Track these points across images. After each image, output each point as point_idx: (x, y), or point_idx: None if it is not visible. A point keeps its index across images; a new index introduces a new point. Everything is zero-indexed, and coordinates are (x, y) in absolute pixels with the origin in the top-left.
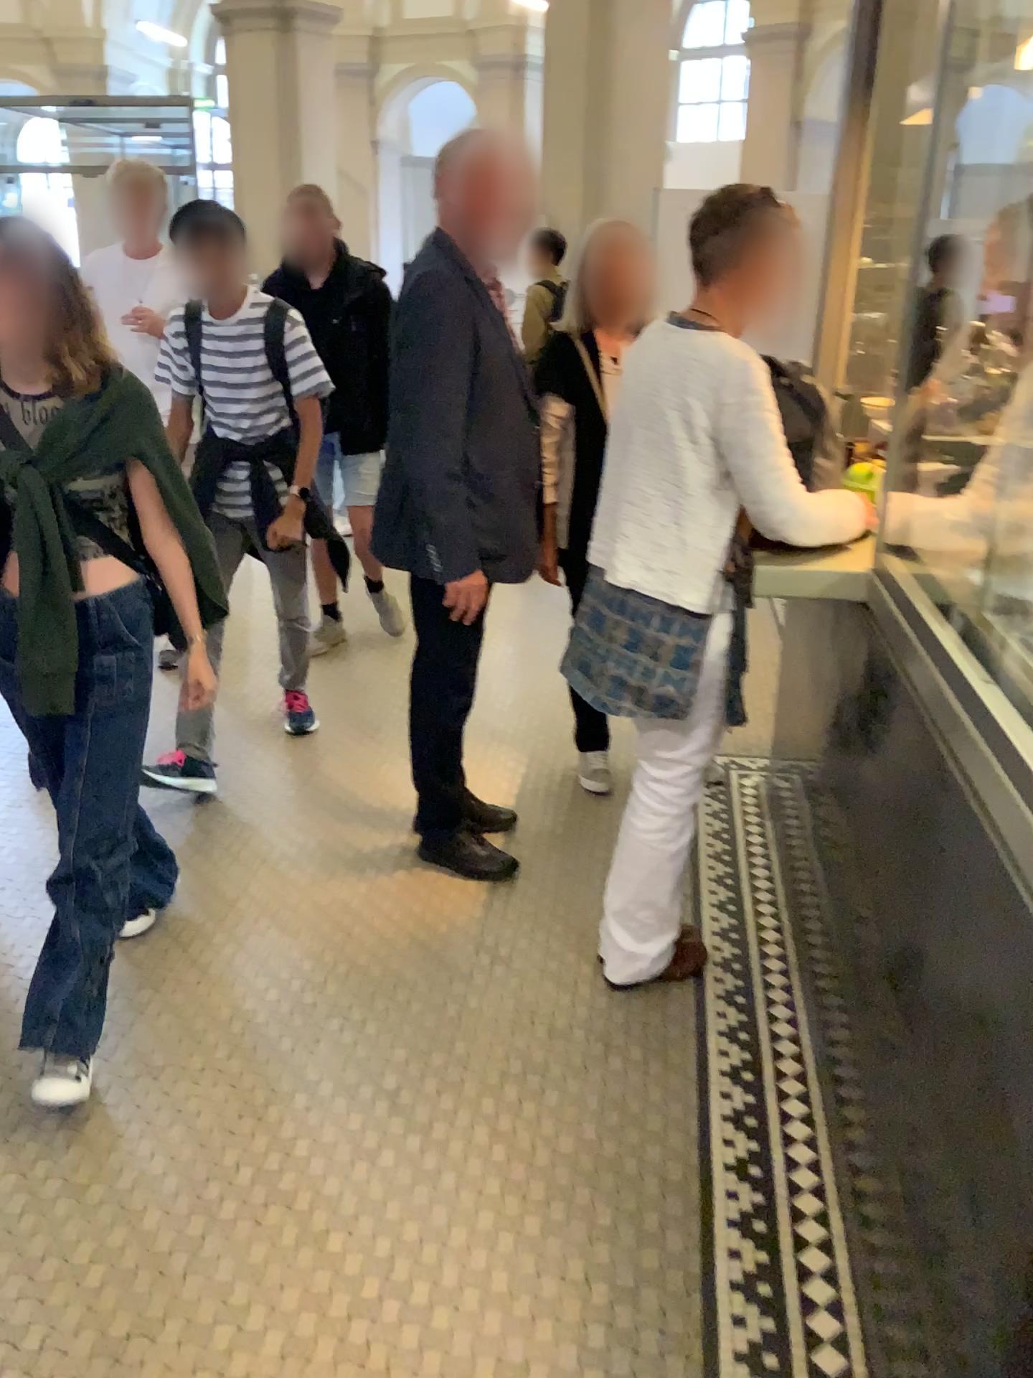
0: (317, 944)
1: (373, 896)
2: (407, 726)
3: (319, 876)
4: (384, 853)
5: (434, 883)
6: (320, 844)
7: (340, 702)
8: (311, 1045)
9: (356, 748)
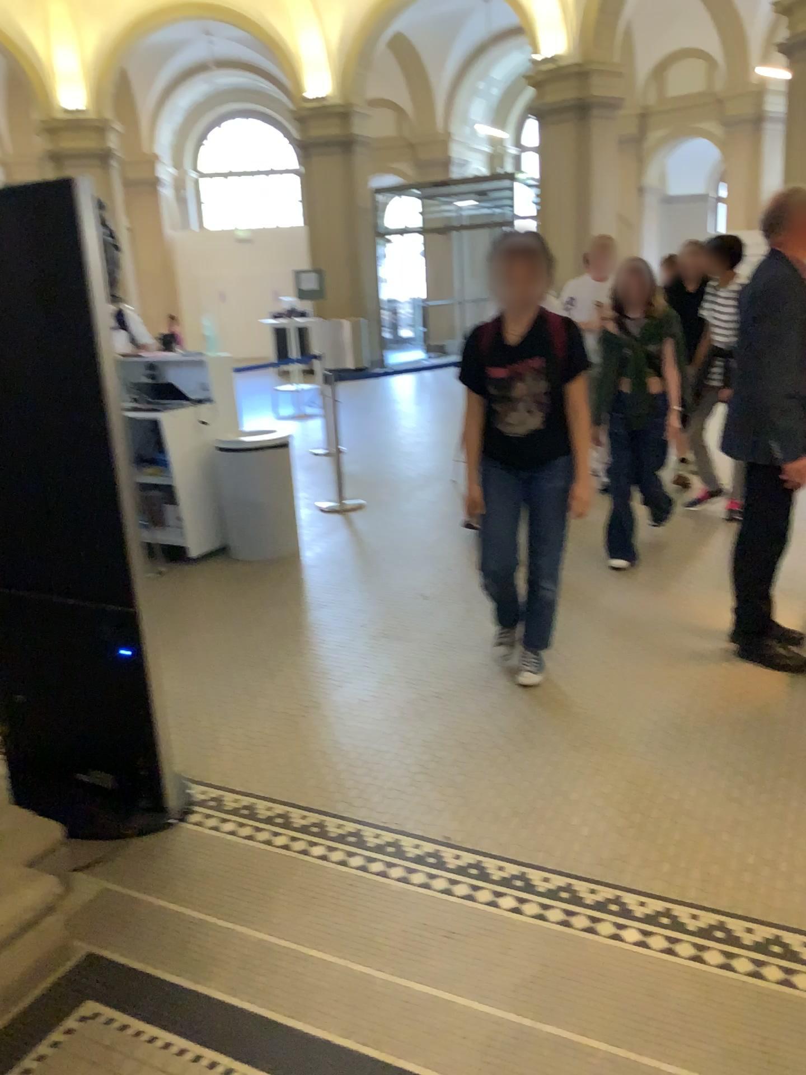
0: (671, 699)
1: (703, 677)
2: (708, 582)
3: (664, 663)
4: (706, 653)
5: (745, 673)
6: (661, 646)
7: (657, 566)
8: (680, 748)
9: (675, 593)
